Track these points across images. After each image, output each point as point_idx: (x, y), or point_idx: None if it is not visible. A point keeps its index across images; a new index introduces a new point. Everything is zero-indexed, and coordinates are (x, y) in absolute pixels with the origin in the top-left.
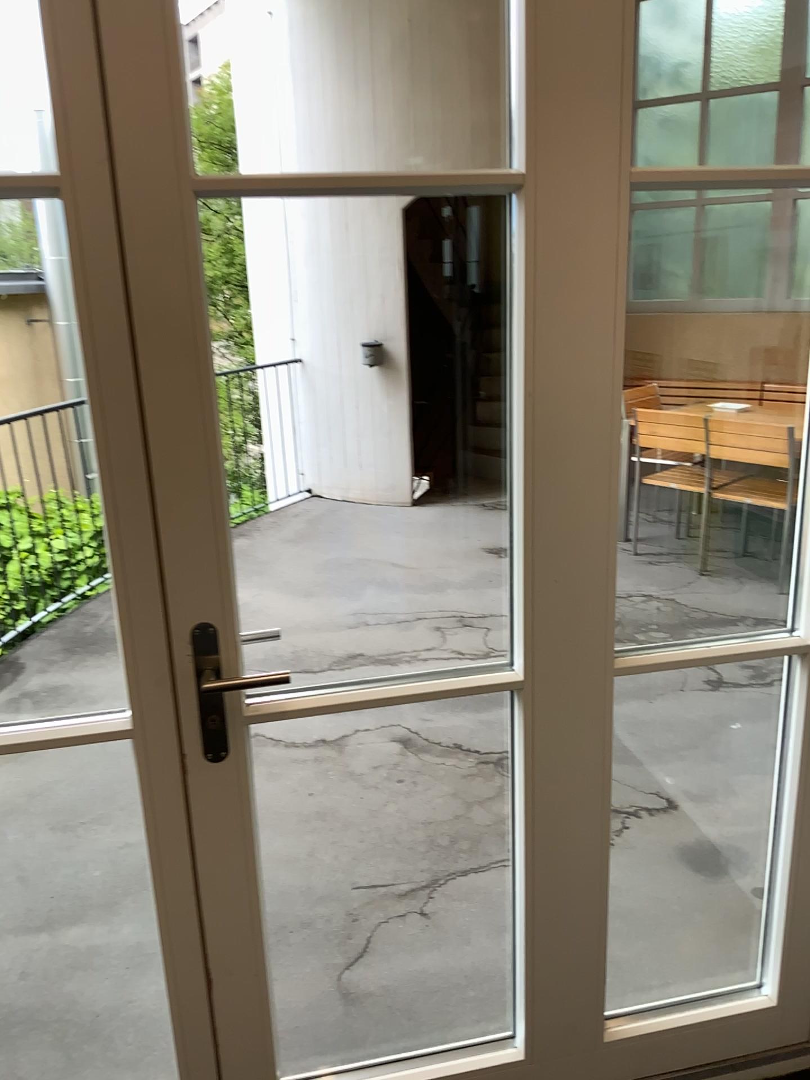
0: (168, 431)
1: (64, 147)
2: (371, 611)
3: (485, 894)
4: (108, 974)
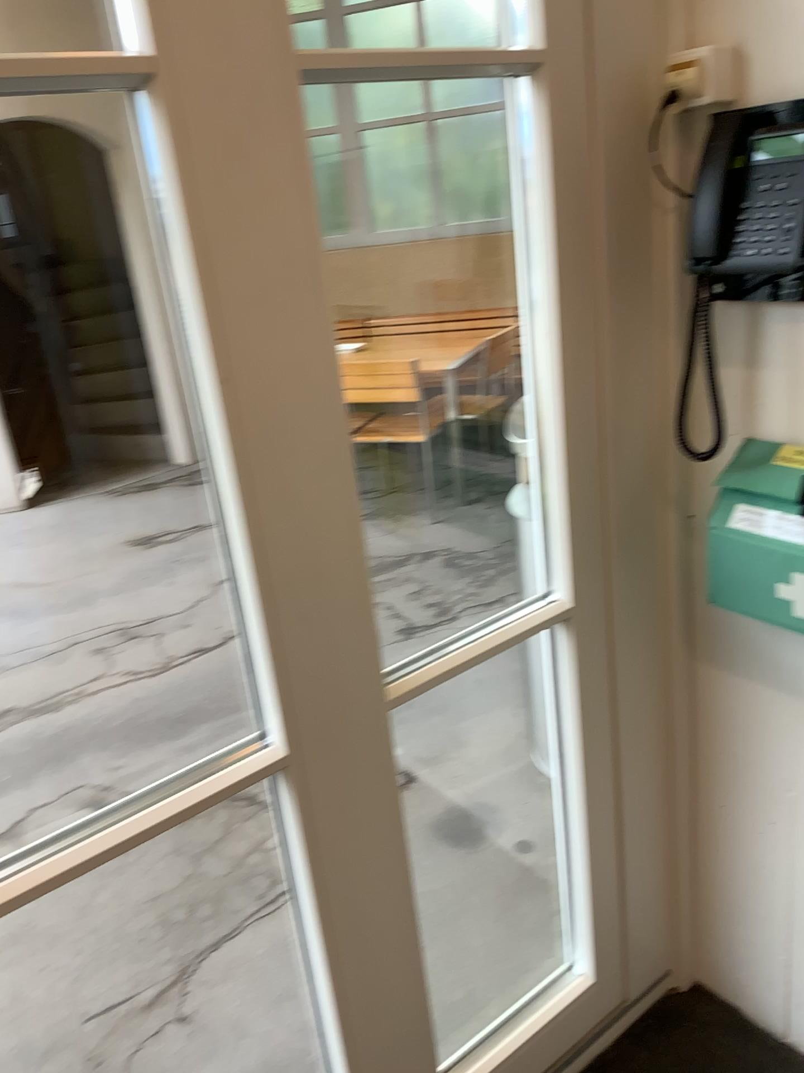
0: None
1: None
2: (13, 648)
3: (249, 959)
4: None
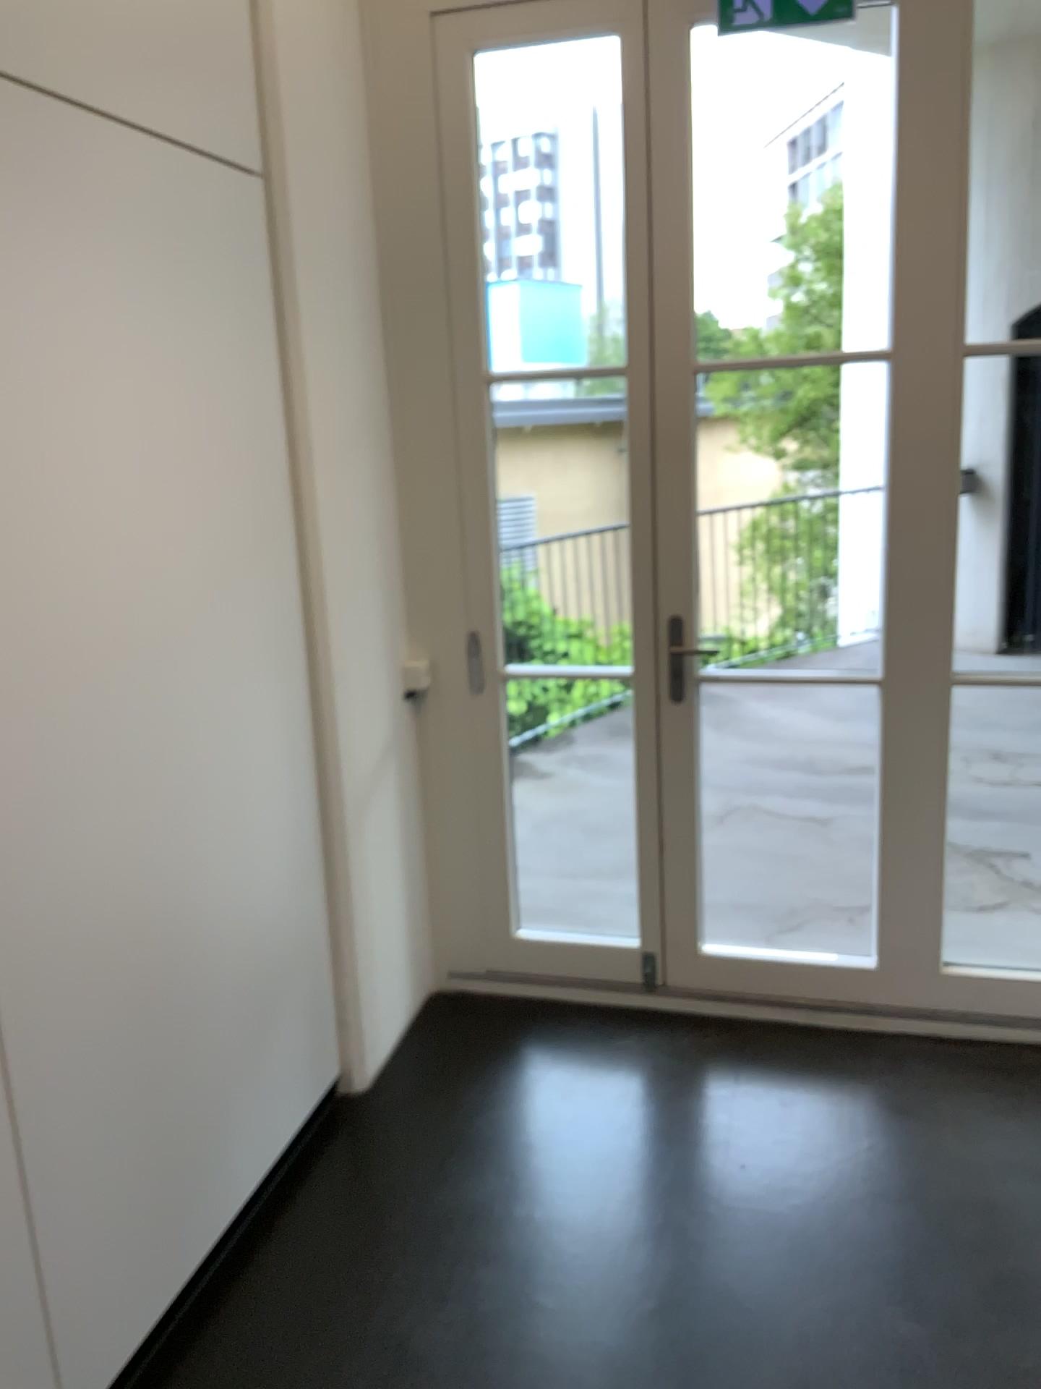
0: (667, 502)
1: (628, 352)
2: None
3: None
4: (607, 906)
